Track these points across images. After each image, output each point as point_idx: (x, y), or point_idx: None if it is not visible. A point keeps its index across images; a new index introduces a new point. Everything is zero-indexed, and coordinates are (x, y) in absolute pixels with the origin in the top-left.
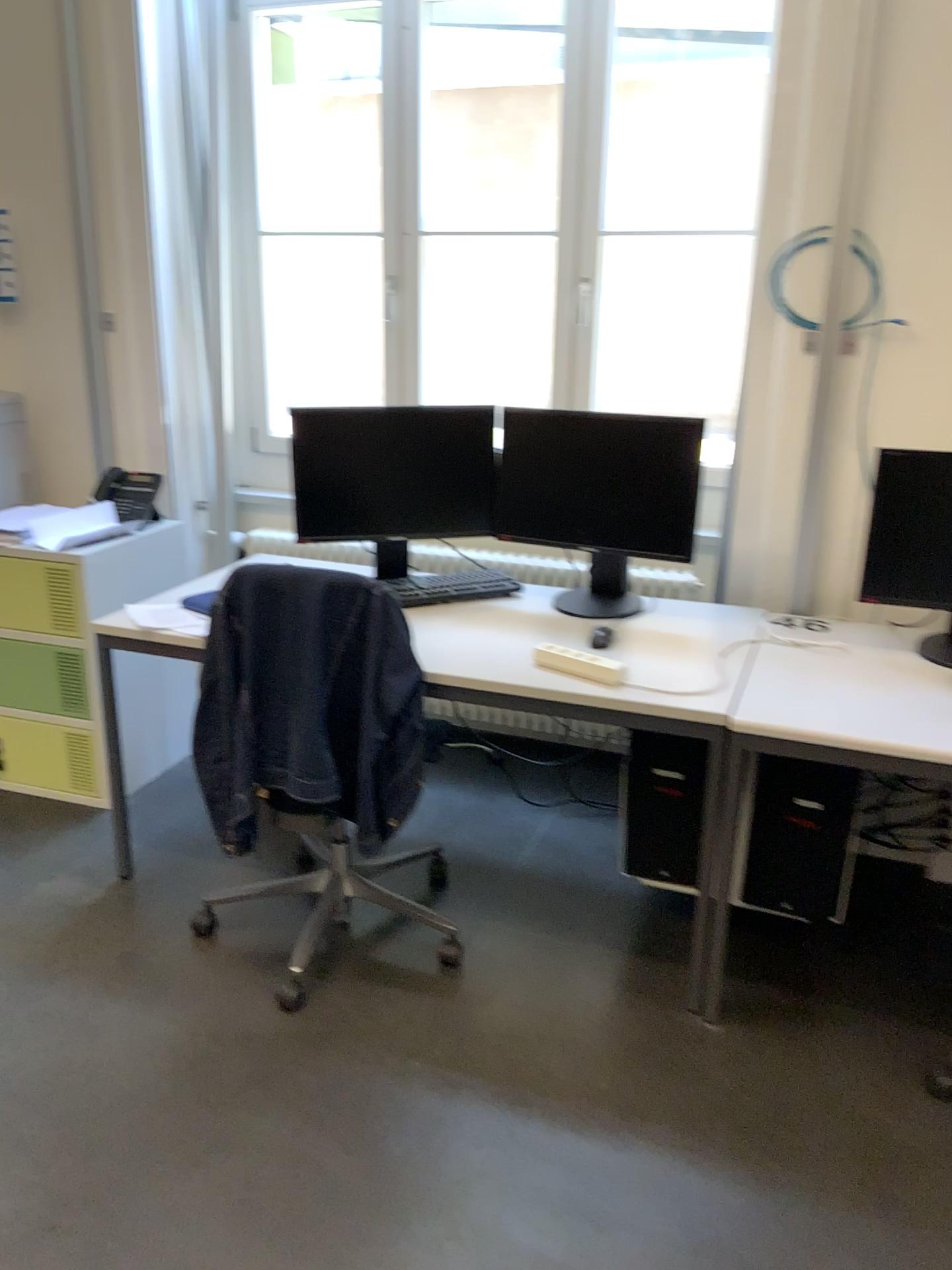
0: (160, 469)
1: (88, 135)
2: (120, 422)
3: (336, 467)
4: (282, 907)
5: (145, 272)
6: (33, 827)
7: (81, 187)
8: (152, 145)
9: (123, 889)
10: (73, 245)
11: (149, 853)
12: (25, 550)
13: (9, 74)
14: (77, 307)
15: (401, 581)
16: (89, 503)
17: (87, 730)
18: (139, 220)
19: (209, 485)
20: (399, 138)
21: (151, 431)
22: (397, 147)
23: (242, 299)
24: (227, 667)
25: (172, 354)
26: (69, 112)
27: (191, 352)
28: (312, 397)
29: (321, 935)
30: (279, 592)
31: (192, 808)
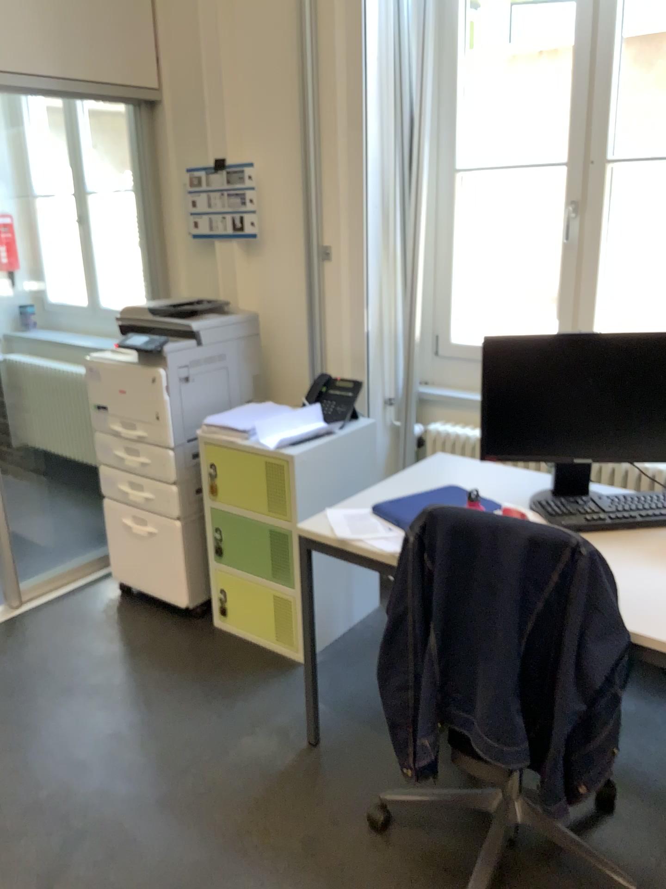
0: (360, 375)
1: (317, 95)
2: (330, 334)
3: (527, 394)
4: (451, 819)
5: (357, 209)
6: (241, 676)
7: (310, 139)
8: (369, 99)
9: (309, 762)
10: (301, 188)
11: (332, 722)
12: (248, 447)
13: (259, 51)
14: (301, 239)
15: (583, 505)
16: (302, 399)
17: (288, 600)
18: (354, 164)
19: (399, 387)
20: (592, 74)
21: (354, 342)
22: (589, 82)
23: (435, 227)
24: (416, 608)
25: (375, 277)
26: (303, 77)
27: (390, 274)
28: (490, 310)
29: (492, 871)
30: (478, 547)
31: (371, 677)
